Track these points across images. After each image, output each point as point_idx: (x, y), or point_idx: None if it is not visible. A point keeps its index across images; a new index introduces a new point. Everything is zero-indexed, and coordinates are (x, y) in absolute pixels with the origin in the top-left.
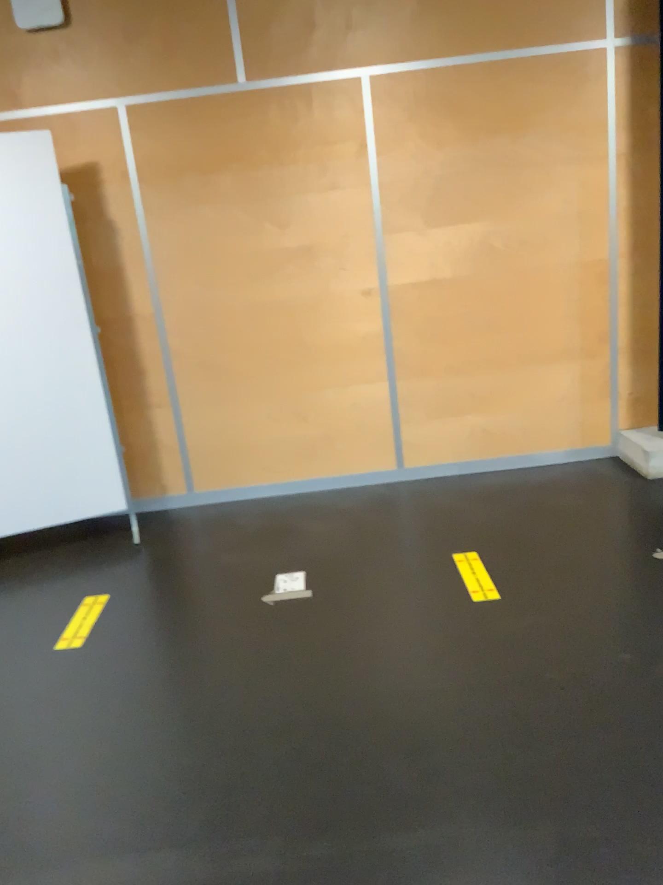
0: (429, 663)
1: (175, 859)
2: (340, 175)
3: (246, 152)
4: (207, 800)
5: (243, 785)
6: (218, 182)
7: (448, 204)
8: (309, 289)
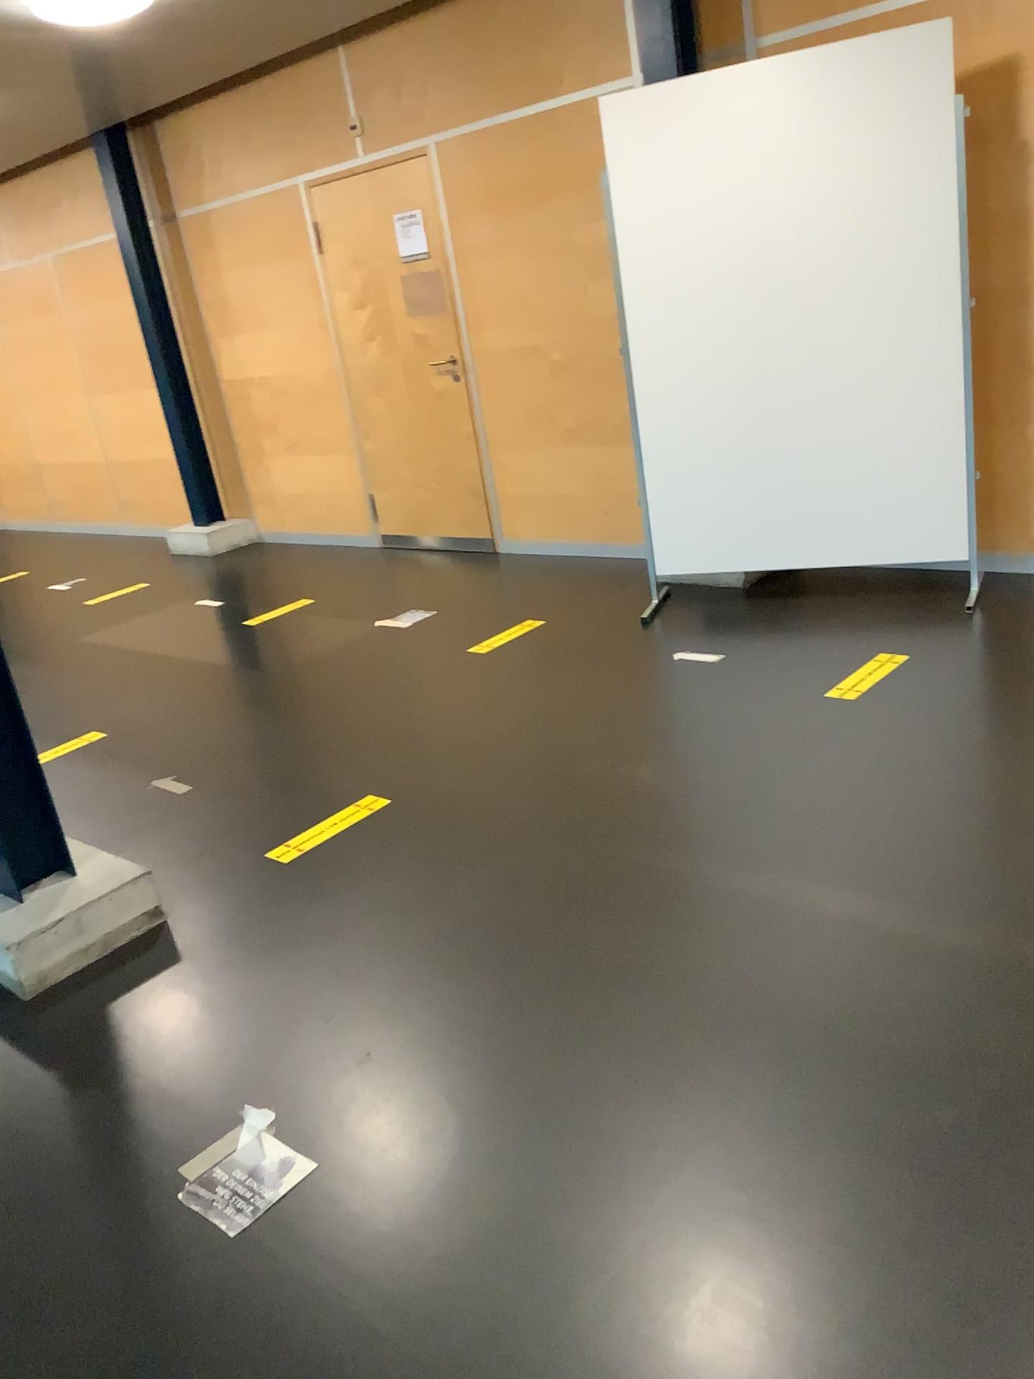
0: None
1: (876, 900)
2: None
3: None
4: (932, 867)
5: (981, 868)
6: None
7: None
8: None
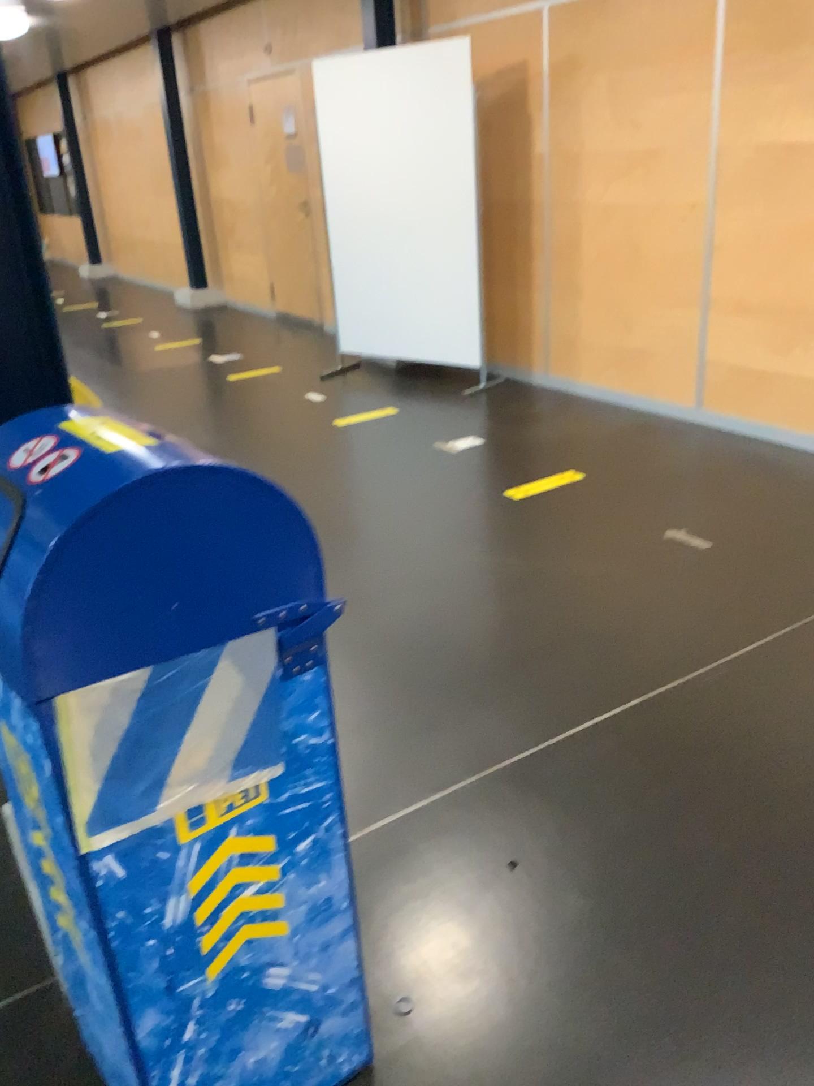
0: (412, 498)
1: None
2: (692, 76)
3: (623, 50)
4: None
5: None
6: (600, 80)
7: (787, 114)
8: (652, 197)
